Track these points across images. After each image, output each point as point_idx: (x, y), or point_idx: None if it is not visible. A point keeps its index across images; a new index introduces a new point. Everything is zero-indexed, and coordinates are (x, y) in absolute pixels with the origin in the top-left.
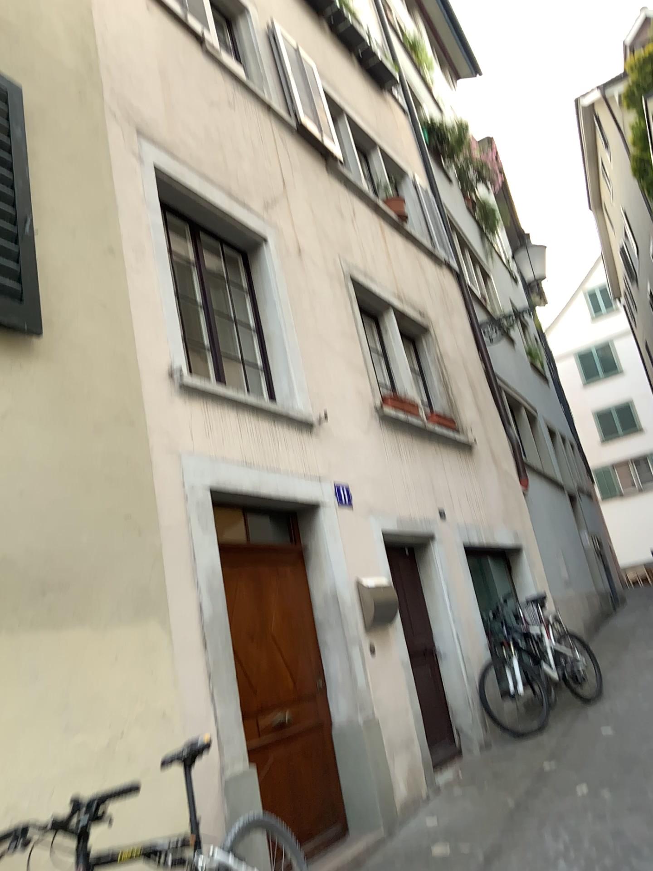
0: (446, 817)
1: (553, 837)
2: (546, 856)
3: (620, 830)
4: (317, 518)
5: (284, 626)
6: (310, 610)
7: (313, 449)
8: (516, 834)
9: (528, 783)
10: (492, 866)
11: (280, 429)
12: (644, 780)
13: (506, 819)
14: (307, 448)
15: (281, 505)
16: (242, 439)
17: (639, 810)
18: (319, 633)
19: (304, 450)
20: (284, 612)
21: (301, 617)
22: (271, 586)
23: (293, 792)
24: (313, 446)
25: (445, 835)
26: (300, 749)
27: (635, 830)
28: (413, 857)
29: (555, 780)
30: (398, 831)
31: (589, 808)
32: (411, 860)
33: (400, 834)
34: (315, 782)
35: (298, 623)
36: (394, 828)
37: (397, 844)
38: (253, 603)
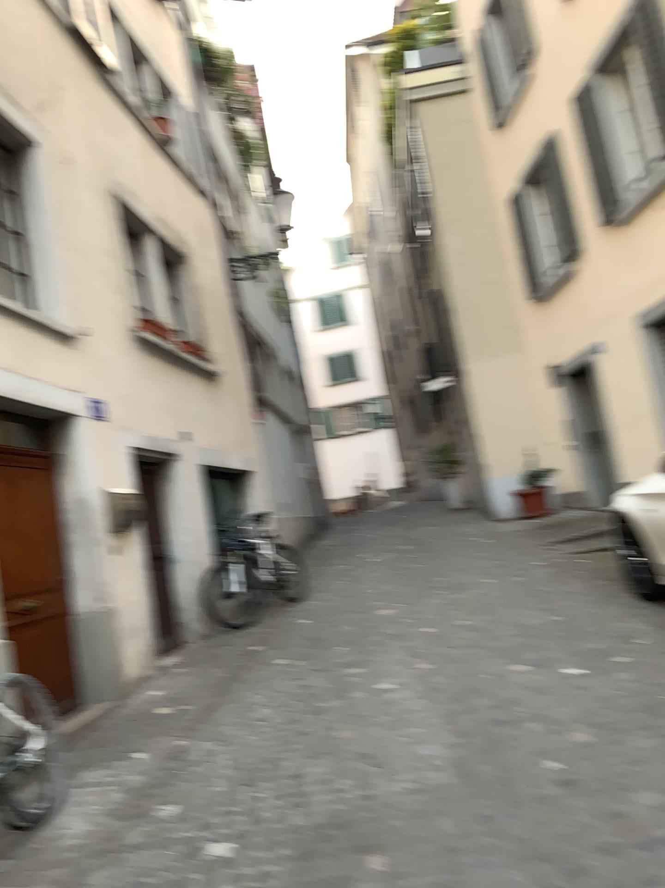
0: (168, 688)
1: (256, 692)
2: (250, 705)
3: (307, 683)
4: (71, 427)
5: (34, 524)
6: (58, 512)
7: (71, 362)
8: (228, 693)
9: (239, 660)
10: (207, 715)
11: (41, 339)
12: (329, 652)
13: (219, 685)
14: (65, 360)
15: (38, 412)
16: (5, 346)
17: (323, 671)
18: (66, 532)
19: (63, 362)
20: (34, 511)
21: (50, 517)
22: (23, 486)
23: (36, 668)
24: (70, 359)
25: (168, 700)
26: (42, 633)
27: (318, 683)
28: (141, 716)
29: (261, 657)
30: (126, 701)
31: (286, 673)
32: (139, 718)
33: (129, 702)
34: (55, 661)
35: (47, 522)
36: (122, 699)
37: (126, 709)
38: (6, 501)
